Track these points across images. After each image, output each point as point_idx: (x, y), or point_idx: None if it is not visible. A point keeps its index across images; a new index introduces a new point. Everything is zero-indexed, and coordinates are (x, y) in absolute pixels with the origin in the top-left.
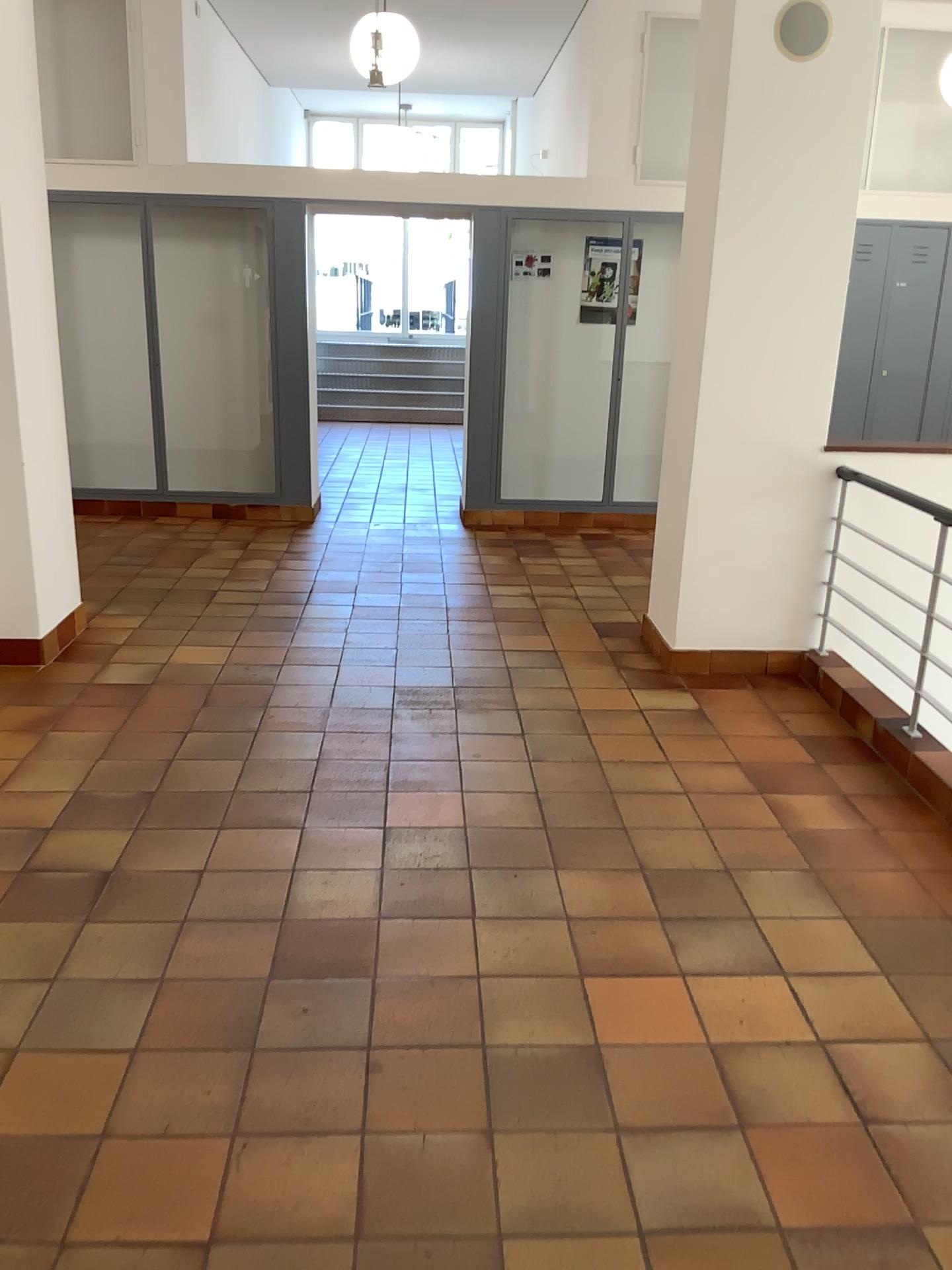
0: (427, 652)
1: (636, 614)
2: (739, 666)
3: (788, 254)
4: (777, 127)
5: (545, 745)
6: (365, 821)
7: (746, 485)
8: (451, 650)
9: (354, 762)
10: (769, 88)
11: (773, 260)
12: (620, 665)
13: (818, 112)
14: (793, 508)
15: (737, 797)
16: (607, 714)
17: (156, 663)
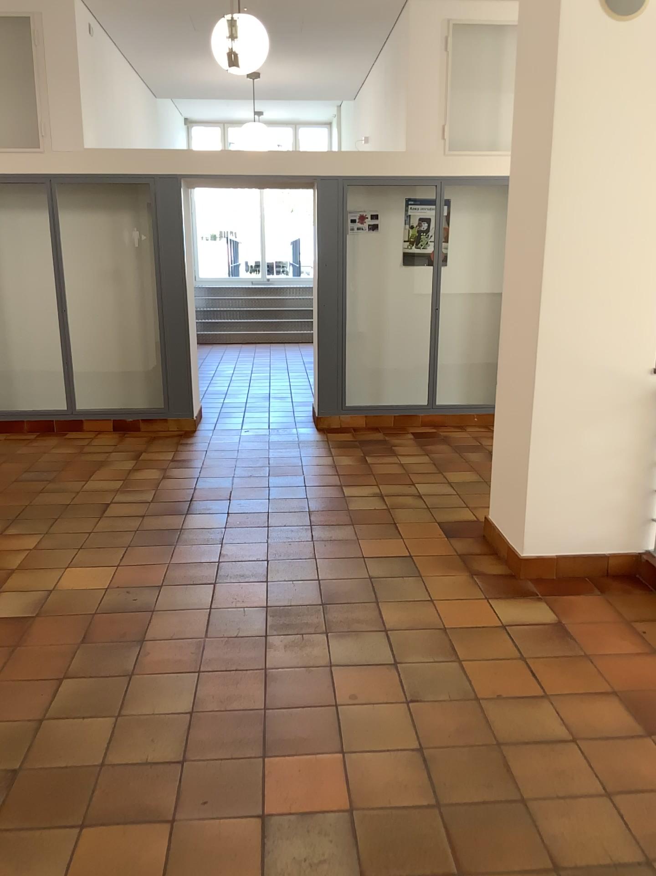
0: (295, 564)
1: (475, 513)
2: (580, 568)
3: (617, 195)
4: (605, 79)
5: (418, 678)
6: (241, 804)
7: (584, 407)
8: (316, 561)
9: (229, 713)
10: (597, 44)
11: (604, 201)
12: (472, 571)
13: (642, 65)
14: (626, 425)
15: (626, 742)
16: (471, 631)
17: (43, 591)
